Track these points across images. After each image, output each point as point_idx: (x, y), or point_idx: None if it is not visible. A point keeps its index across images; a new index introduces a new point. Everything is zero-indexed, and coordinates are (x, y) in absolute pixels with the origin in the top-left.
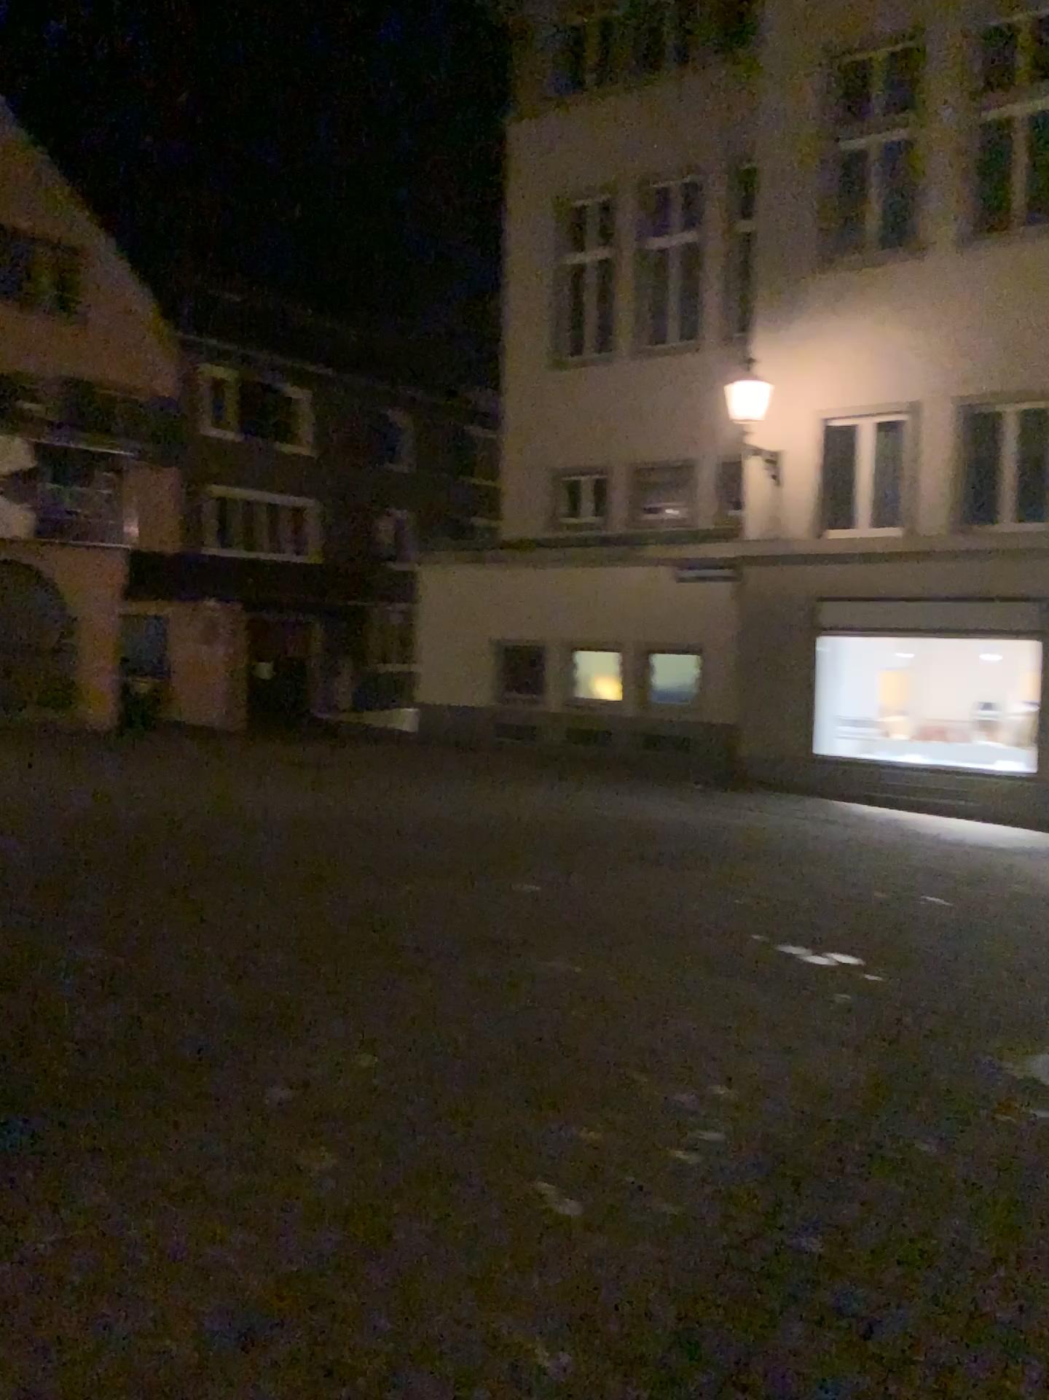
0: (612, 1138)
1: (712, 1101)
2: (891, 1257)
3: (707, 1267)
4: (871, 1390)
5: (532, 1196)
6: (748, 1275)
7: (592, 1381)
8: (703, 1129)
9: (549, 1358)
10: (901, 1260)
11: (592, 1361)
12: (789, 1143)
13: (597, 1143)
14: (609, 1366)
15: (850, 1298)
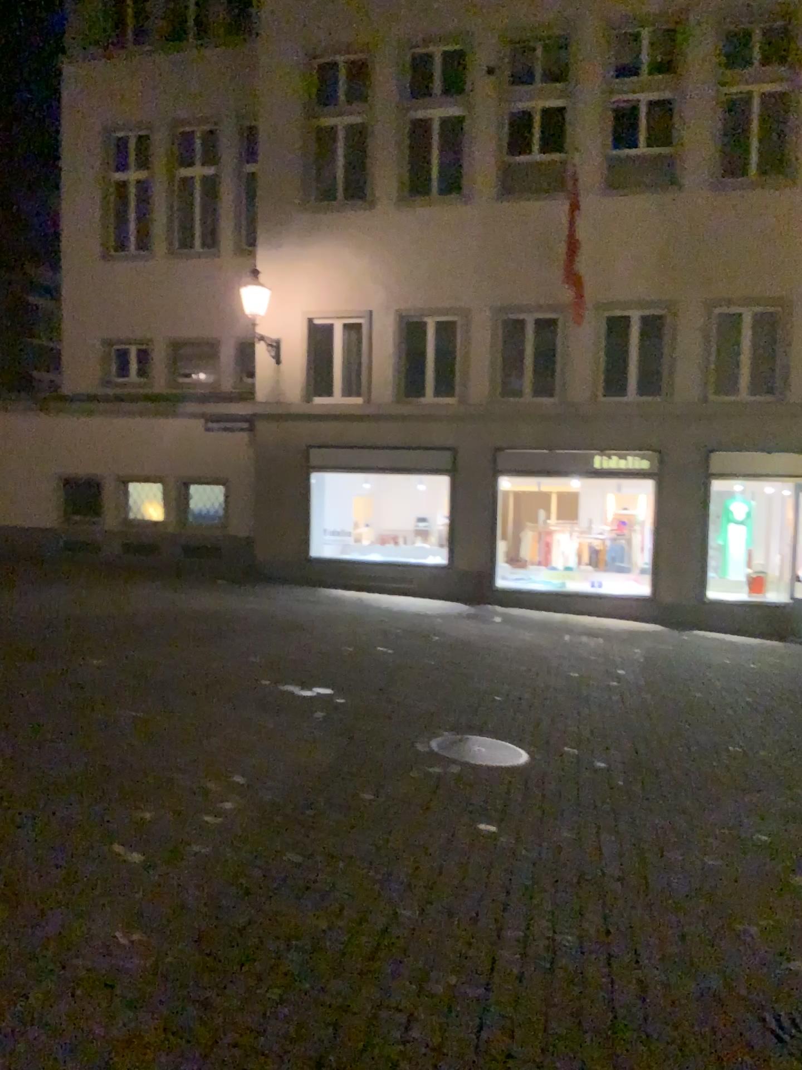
0: (163, 814)
1: (231, 785)
2: (340, 858)
3: (227, 877)
4: (323, 924)
5: (110, 853)
6: (253, 878)
7: (154, 946)
8: (225, 802)
9: (125, 938)
10: (346, 859)
11: (154, 936)
12: (280, 804)
13: (154, 818)
14: (165, 937)
15: (314, 881)
